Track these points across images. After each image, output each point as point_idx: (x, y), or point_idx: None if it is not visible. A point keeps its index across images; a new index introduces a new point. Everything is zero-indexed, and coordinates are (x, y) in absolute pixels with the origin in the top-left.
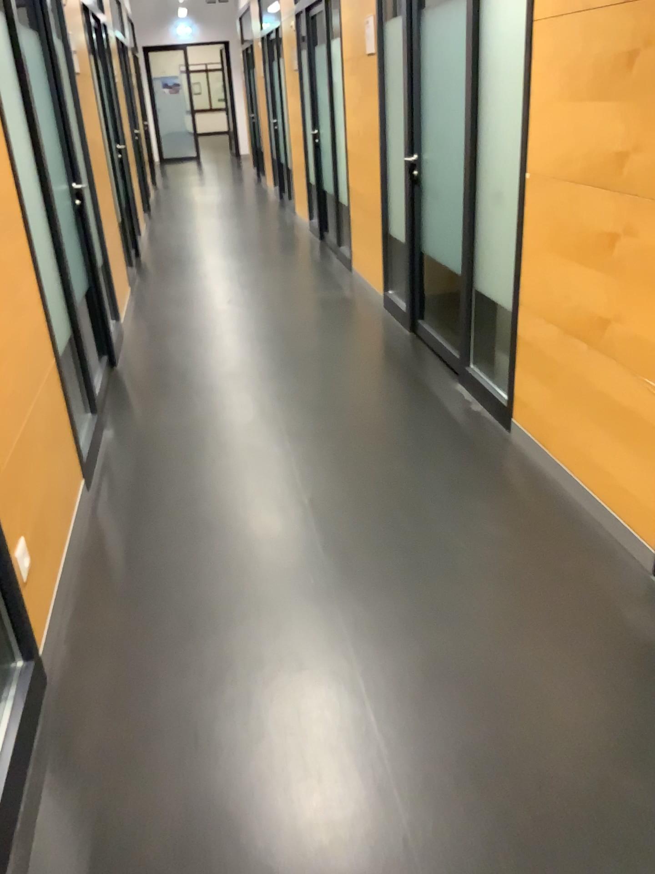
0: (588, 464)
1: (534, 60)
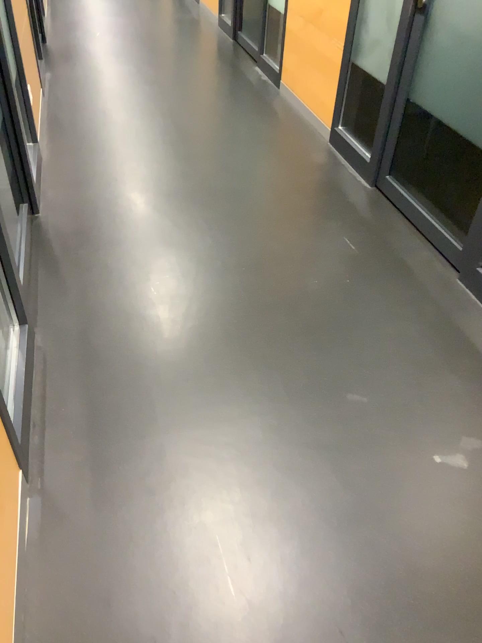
0: (311, 94)
1: None
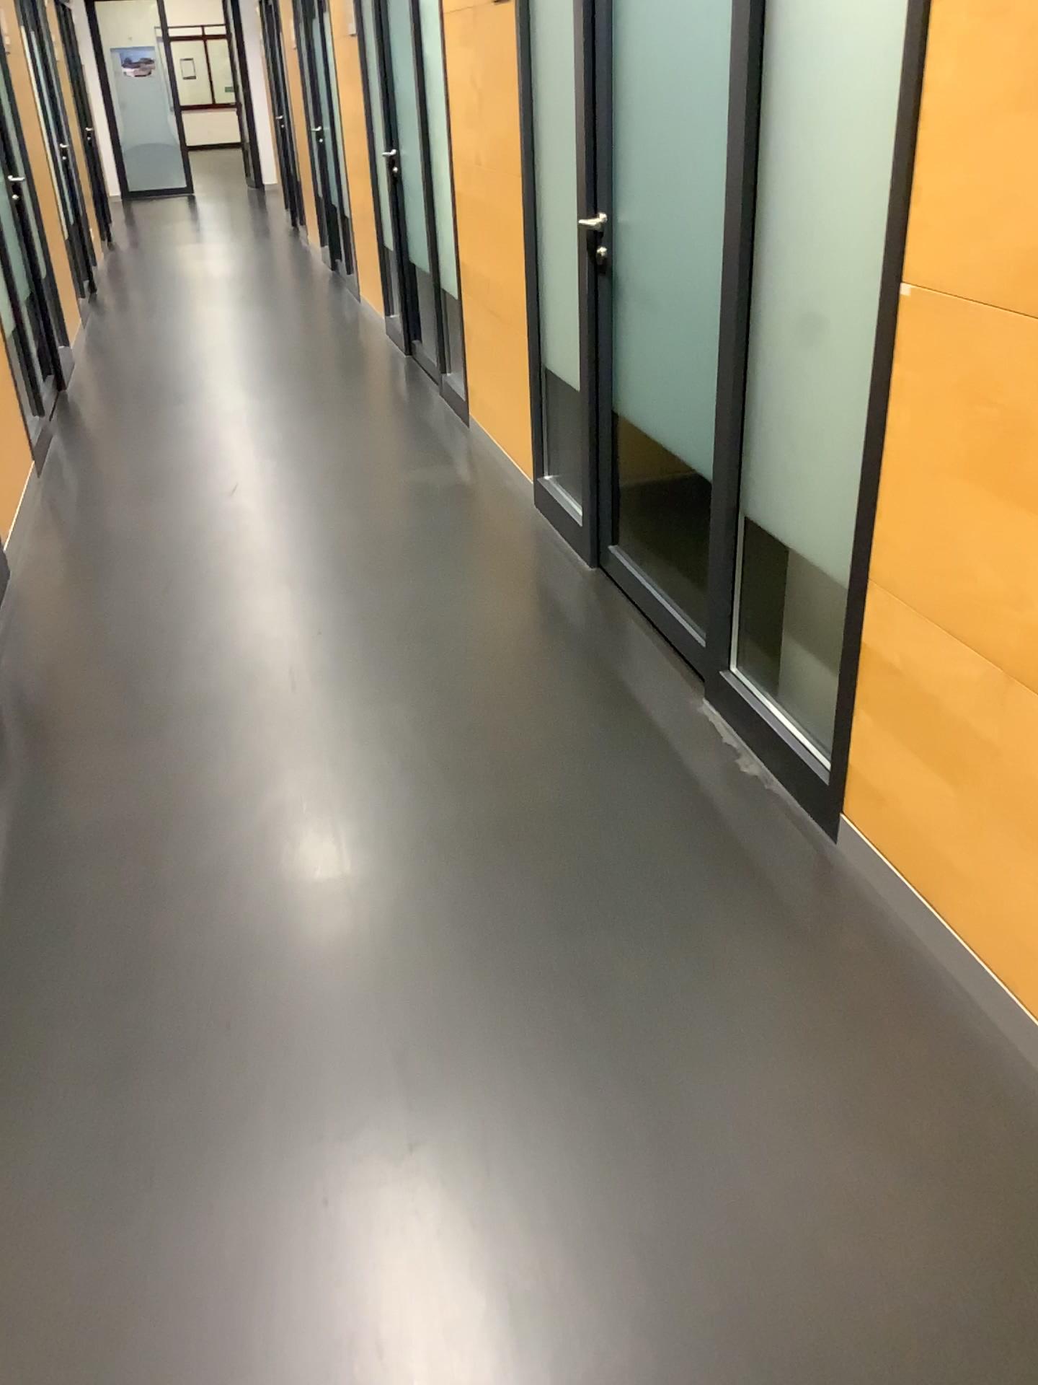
0: None
1: (947, 5)
